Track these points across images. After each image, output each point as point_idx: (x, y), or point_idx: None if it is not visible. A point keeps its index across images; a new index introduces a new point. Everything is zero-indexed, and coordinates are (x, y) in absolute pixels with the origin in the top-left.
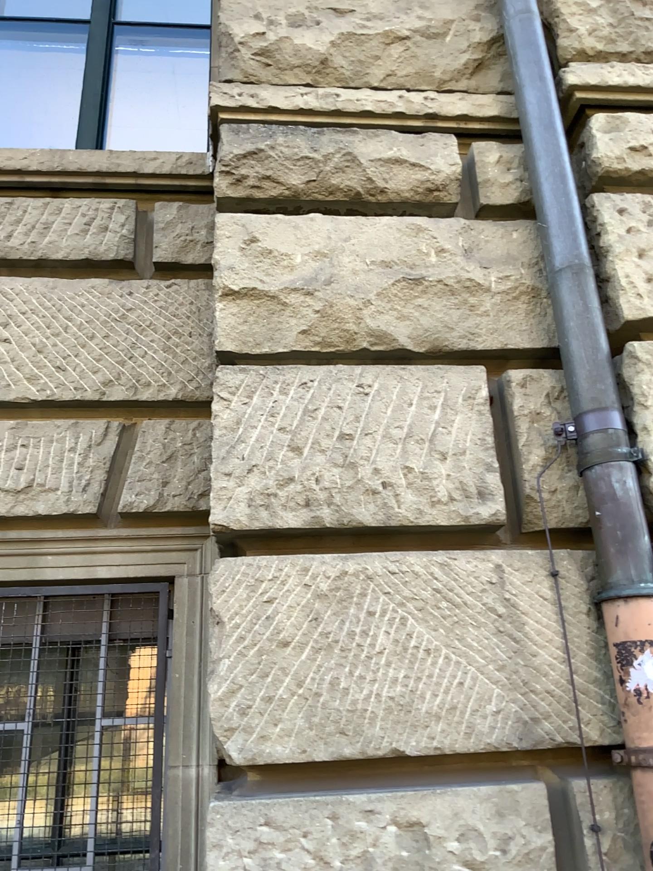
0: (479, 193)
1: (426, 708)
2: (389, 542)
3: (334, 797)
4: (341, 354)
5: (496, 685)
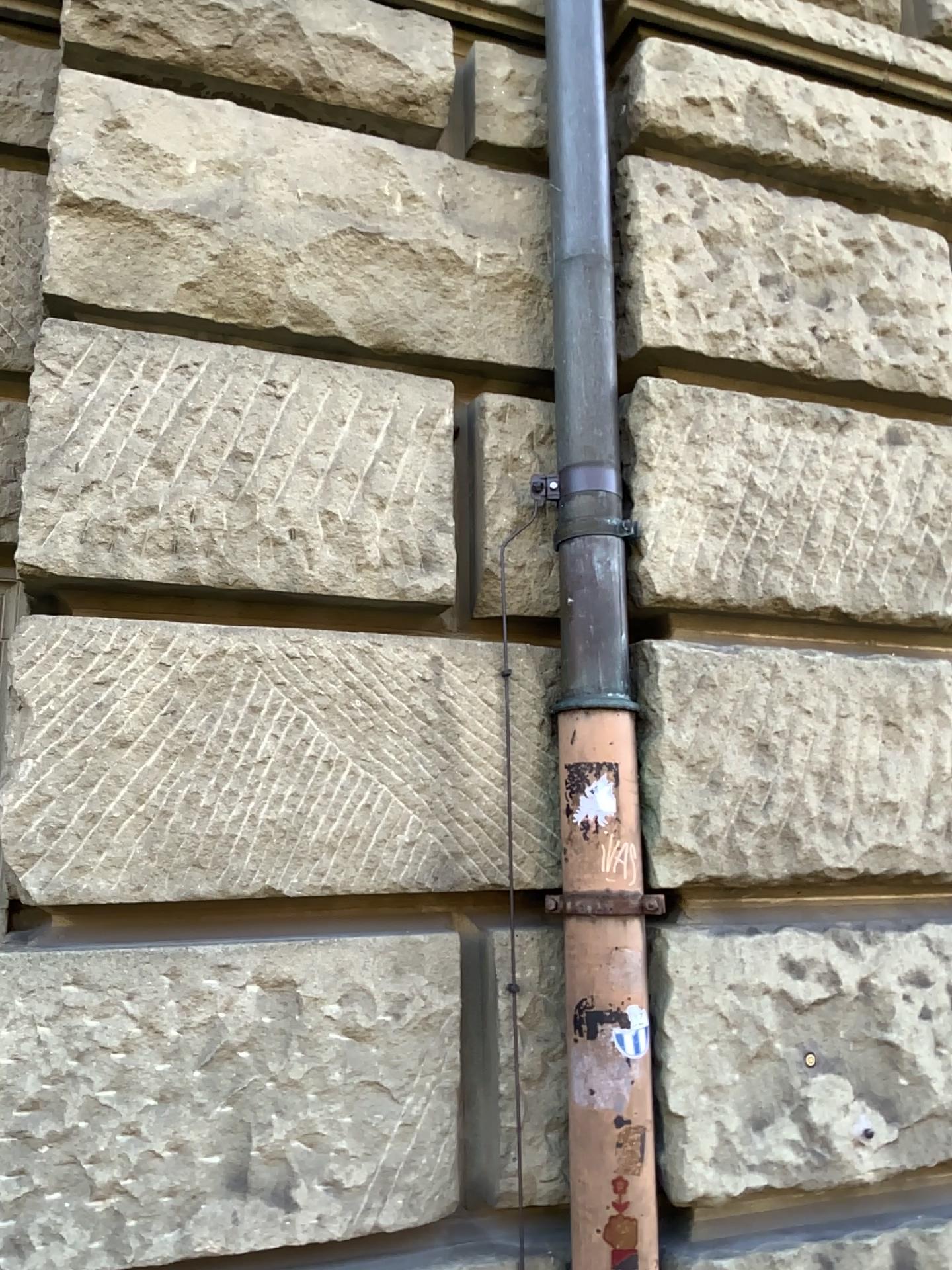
0: (484, 122)
1: (324, 837)
2: (298, 614)
3: (185, 948)
4: (254, 332)
5: (421, 812)
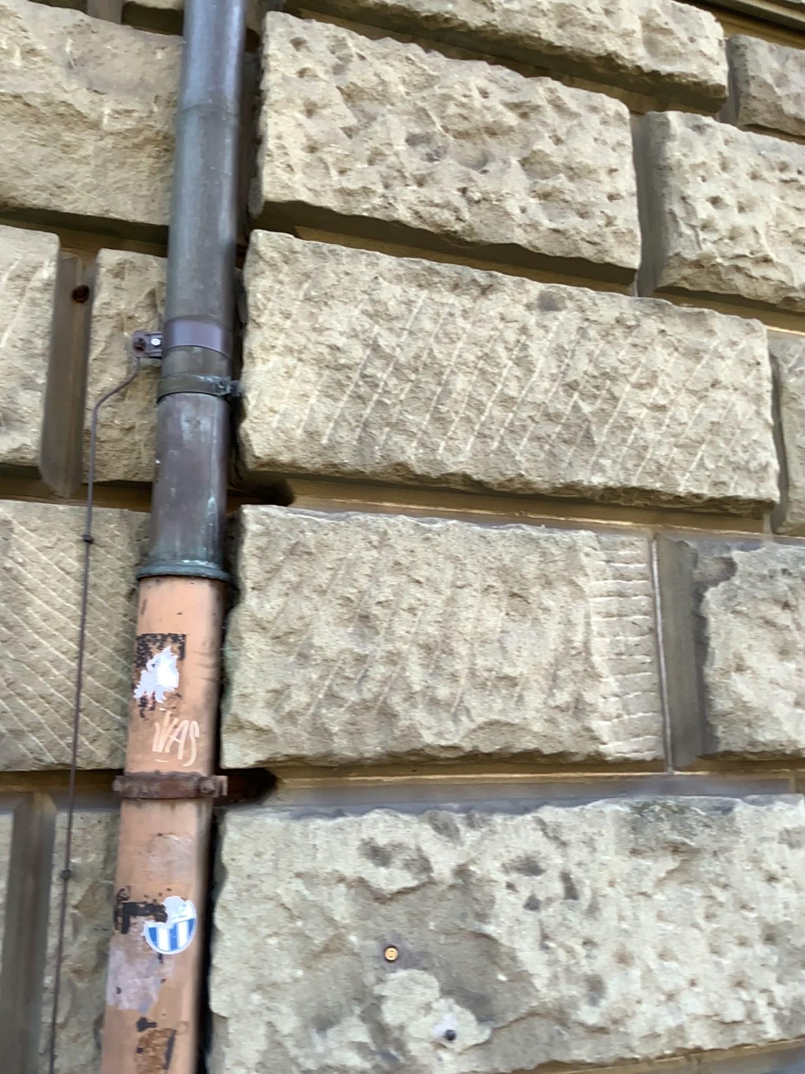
0: None
1: None
2: None
3: None
4: None
5: None
